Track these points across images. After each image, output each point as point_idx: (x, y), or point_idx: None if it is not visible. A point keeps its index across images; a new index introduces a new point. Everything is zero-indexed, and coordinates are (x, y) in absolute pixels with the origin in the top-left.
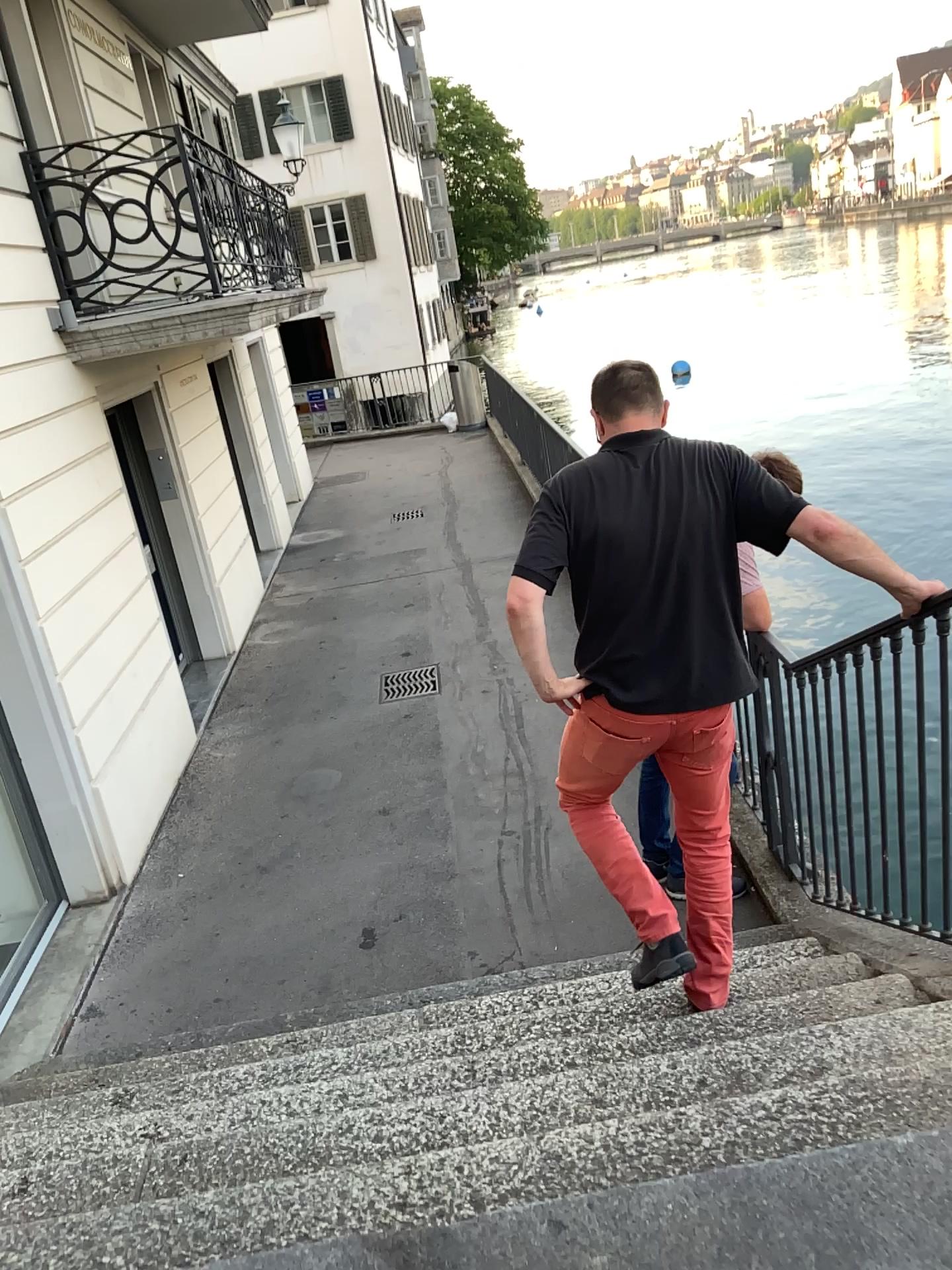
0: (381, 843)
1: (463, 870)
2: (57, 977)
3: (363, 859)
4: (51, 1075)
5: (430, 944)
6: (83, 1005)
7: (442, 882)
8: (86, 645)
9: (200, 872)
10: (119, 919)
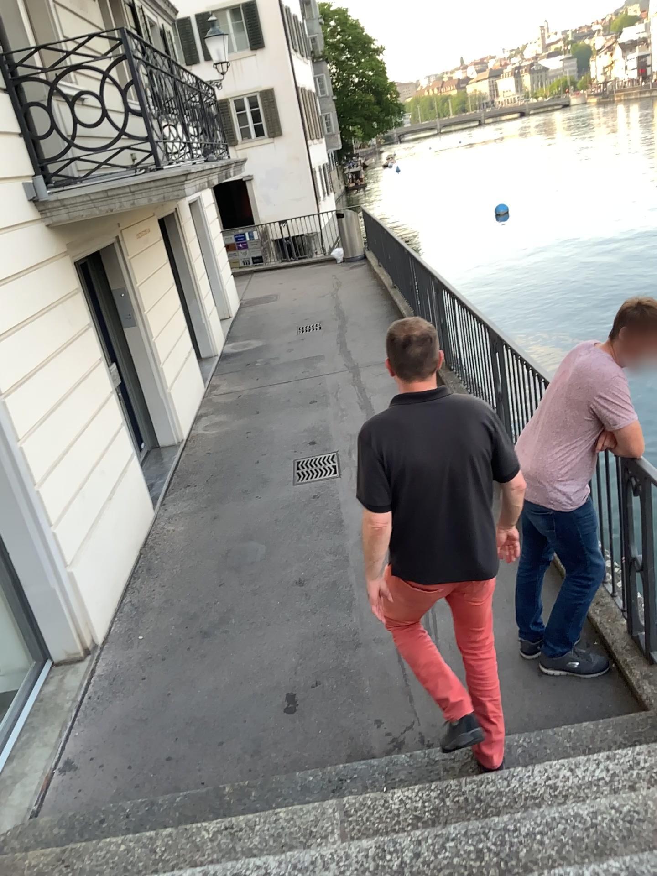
0: (299, 612)
1: (366, 639)
2: (41, 735)
3: (285, 626)
4: (26, 851)
5: (343, 713)
6: (59, 765)
7: (350, 650)
8: (60, 457)
9: (156, 634)
10: (92, 677)
